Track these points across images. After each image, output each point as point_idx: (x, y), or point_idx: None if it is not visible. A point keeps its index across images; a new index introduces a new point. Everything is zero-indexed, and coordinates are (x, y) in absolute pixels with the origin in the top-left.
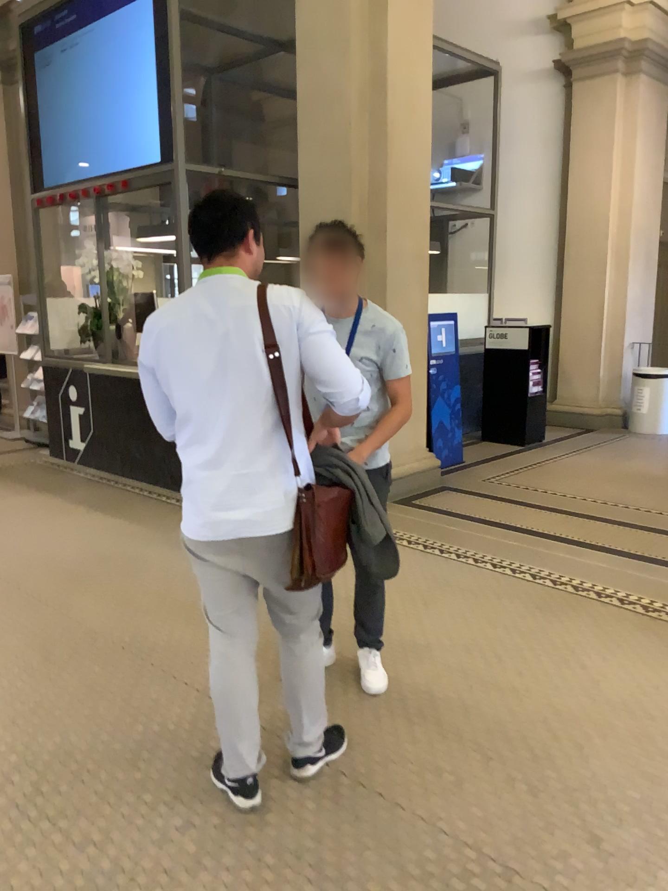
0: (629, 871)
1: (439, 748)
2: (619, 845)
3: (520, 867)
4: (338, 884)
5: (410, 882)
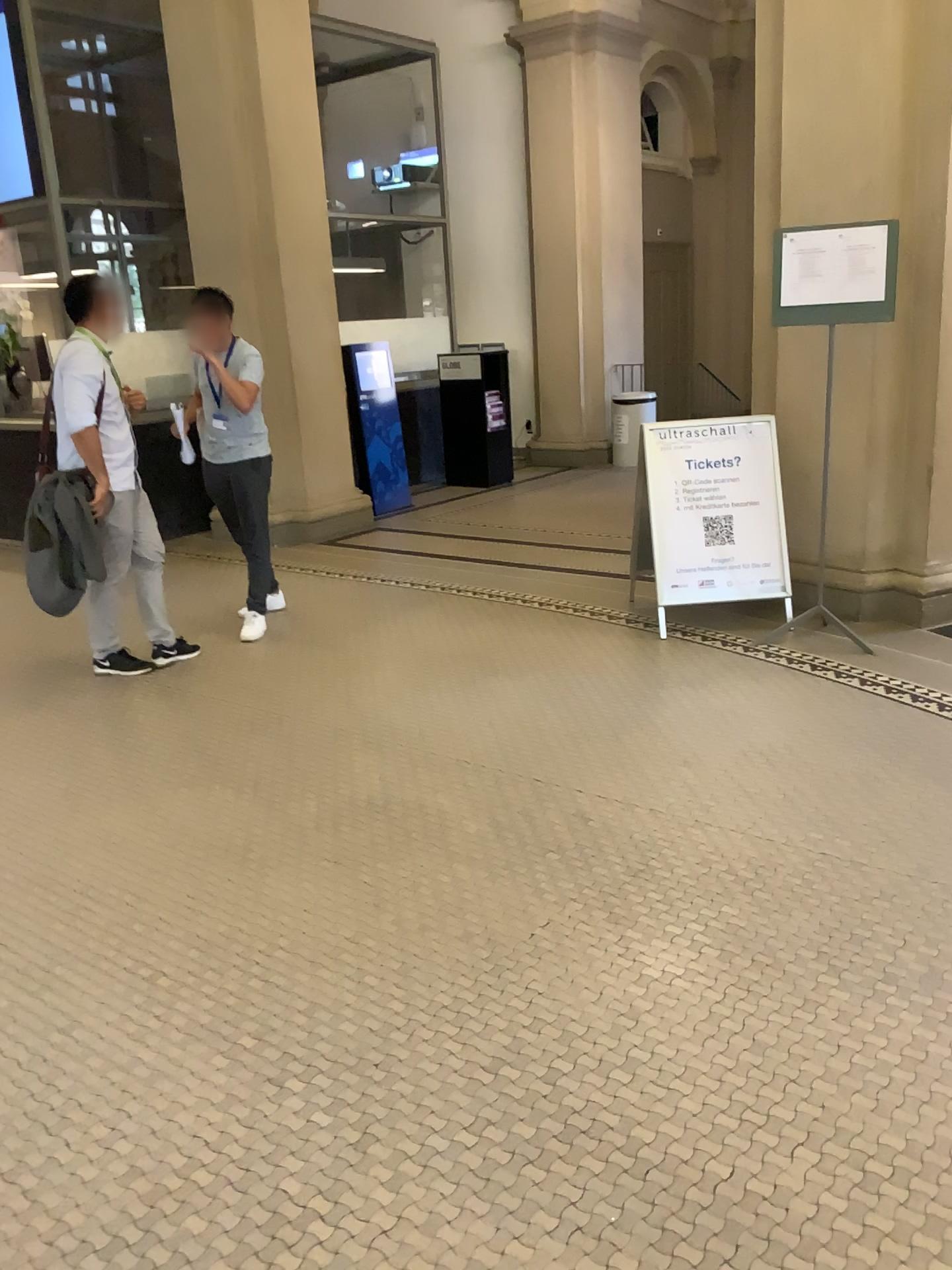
0: (356, 705)
1: (264, 673)
2: (360, 698)
3: (287, 710)
4: (163, 725)
5: (211, 721)
